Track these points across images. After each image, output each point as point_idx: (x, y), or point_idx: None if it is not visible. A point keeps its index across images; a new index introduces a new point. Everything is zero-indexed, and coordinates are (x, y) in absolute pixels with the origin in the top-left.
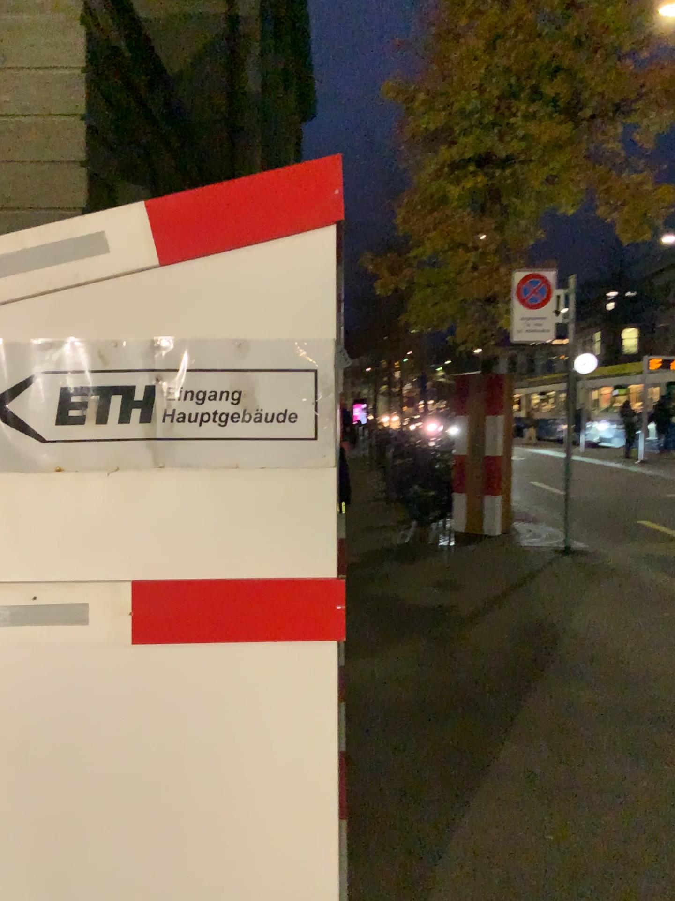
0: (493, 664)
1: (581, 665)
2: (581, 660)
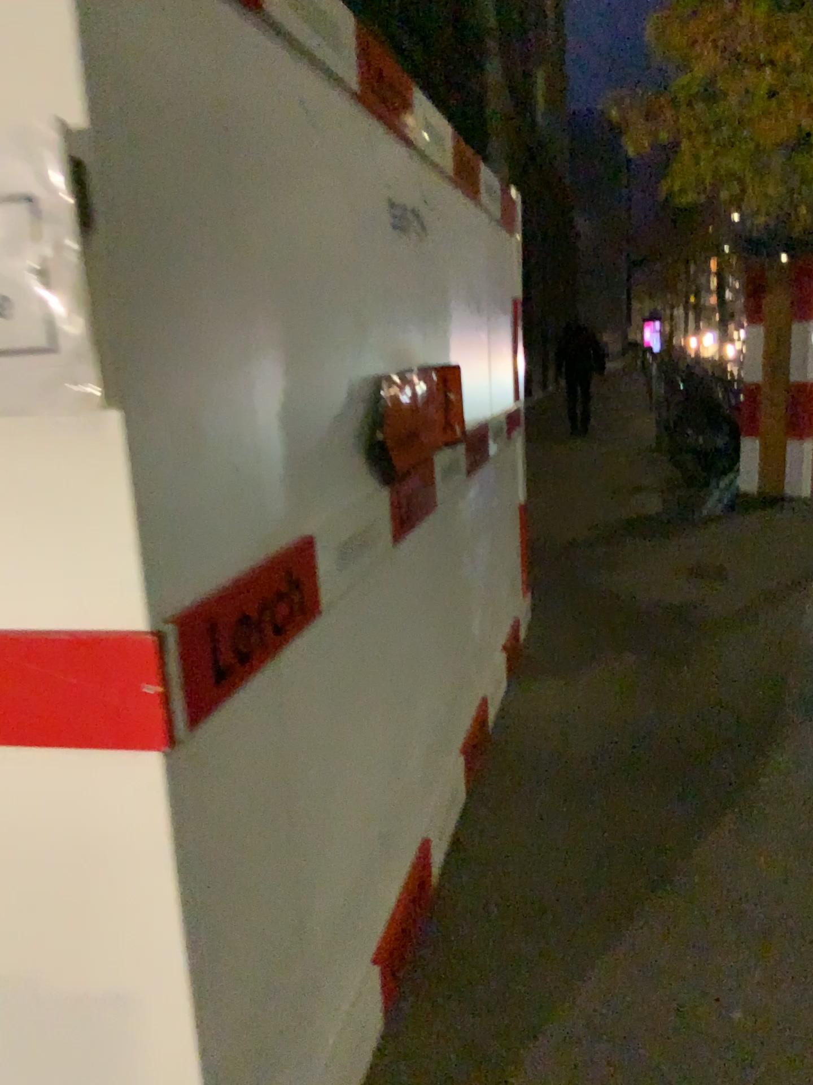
0: (731, 697)
1: None
2: None
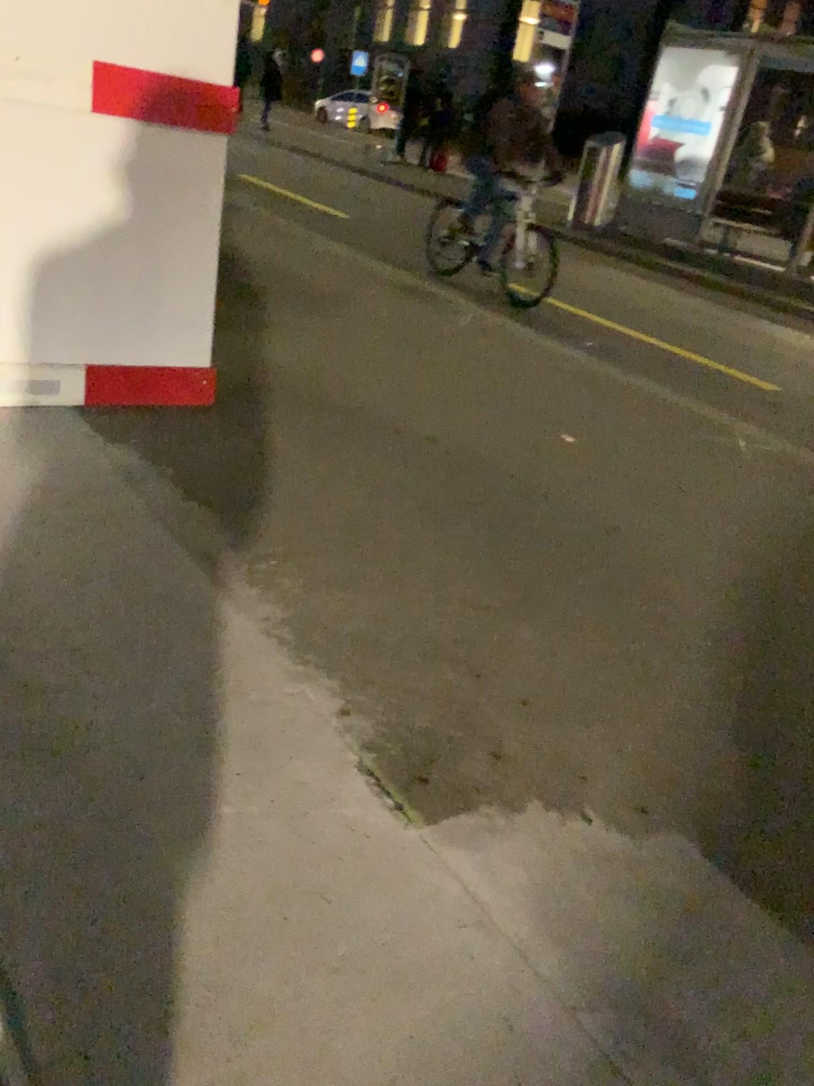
0: None
1: (250, 263)
2: (247, 260)
